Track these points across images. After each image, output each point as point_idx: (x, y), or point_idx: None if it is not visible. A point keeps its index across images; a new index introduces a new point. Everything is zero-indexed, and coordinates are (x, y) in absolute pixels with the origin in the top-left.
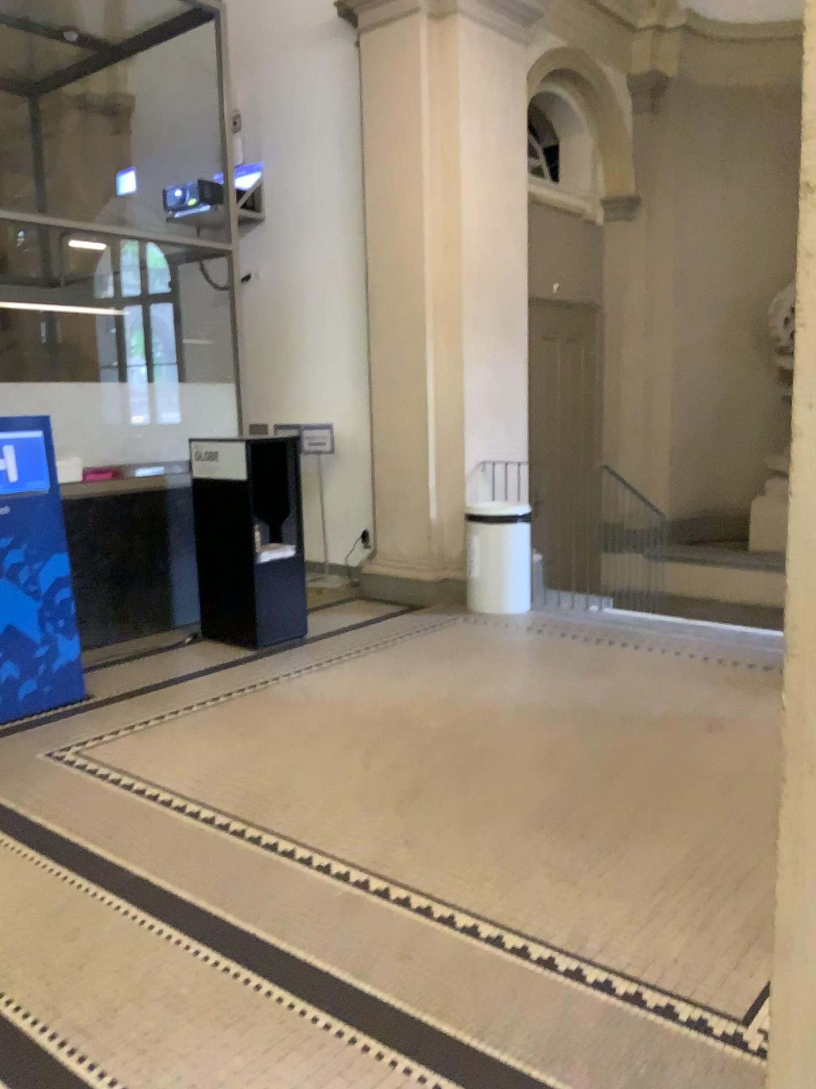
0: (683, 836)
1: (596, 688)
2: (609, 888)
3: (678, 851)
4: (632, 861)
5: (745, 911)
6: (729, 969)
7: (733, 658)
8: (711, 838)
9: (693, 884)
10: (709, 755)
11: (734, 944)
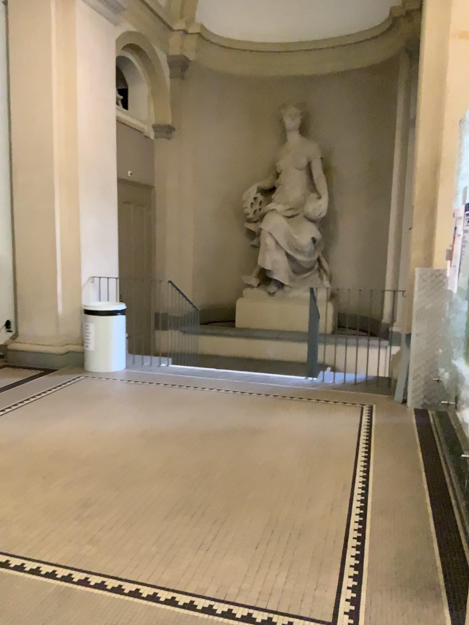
0: (262, 506)
1: (180, 416)
2: (232, 548)
3: (263, 516)
4: (239, 527)
5: (311, 548)
6: (316, 588)
7: (249, 391)
8: (277, 504)
9: (277, 536)
10: (257, 451)
11: (313, 571)
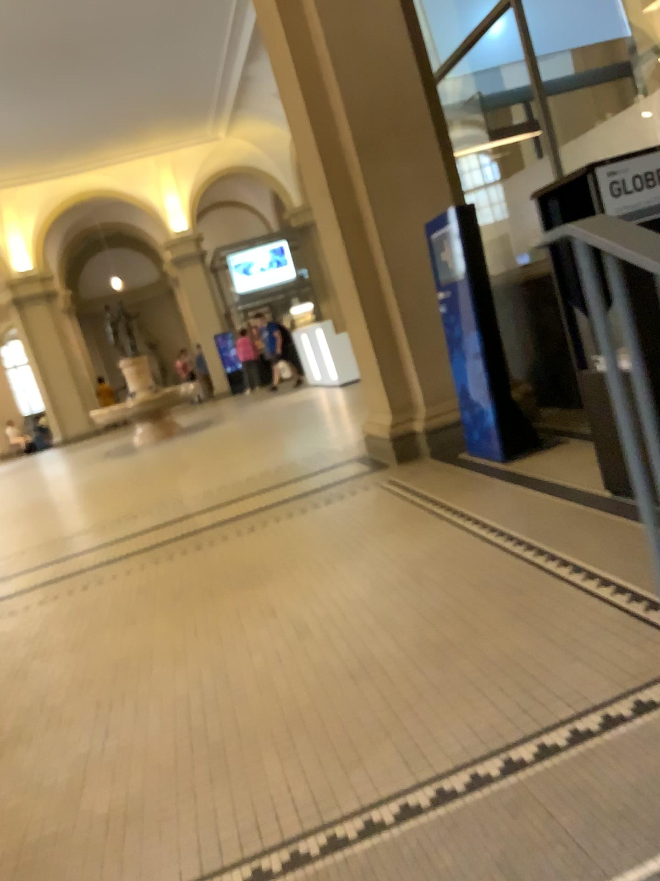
0: None
1: (155, 725)
2: None
3: None
4: None
5: None
6: None
7: None
8: None
9: None
10: None
11: None
